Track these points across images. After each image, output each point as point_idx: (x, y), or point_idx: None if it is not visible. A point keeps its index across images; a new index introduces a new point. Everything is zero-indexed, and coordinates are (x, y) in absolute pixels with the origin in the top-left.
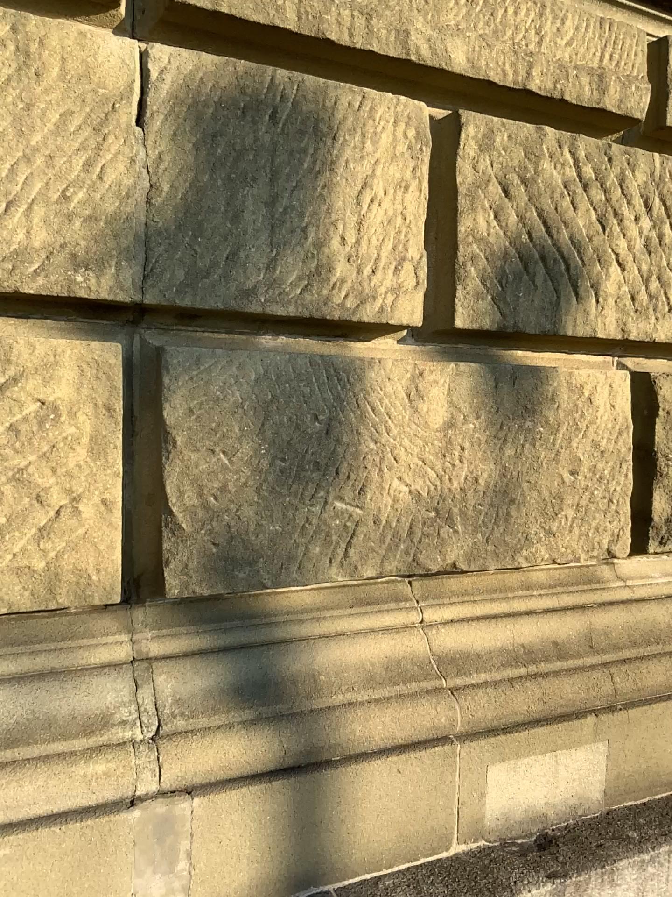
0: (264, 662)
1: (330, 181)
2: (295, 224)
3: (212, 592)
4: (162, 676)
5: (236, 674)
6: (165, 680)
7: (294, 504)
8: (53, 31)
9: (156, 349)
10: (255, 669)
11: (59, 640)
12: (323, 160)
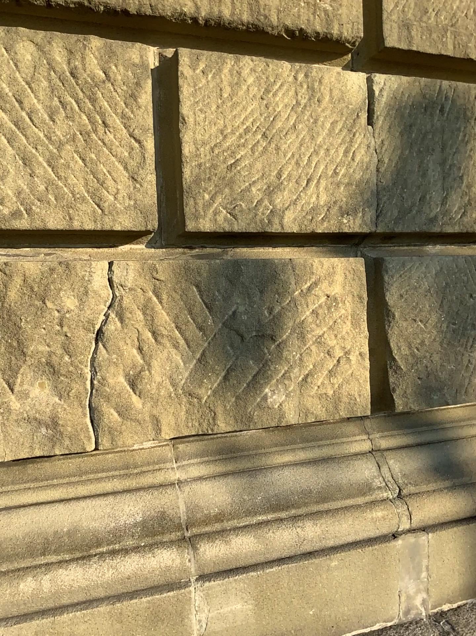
0: (449, 451)
1: (475, 147)
2: (457, 175)
3: (419, 408)
4: (394, 460)
5: (435, 458)
6: (397, 462)
7: (463, 351)
8: (327, 74)
9: (381, 259)
10: (445, 456)
11: (332, 439)
12: (470, 134)
